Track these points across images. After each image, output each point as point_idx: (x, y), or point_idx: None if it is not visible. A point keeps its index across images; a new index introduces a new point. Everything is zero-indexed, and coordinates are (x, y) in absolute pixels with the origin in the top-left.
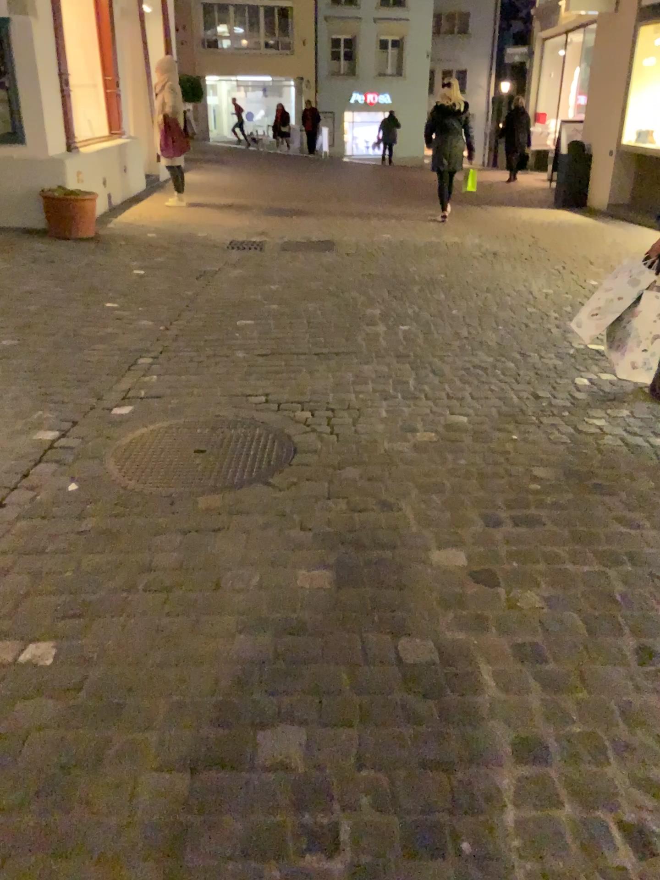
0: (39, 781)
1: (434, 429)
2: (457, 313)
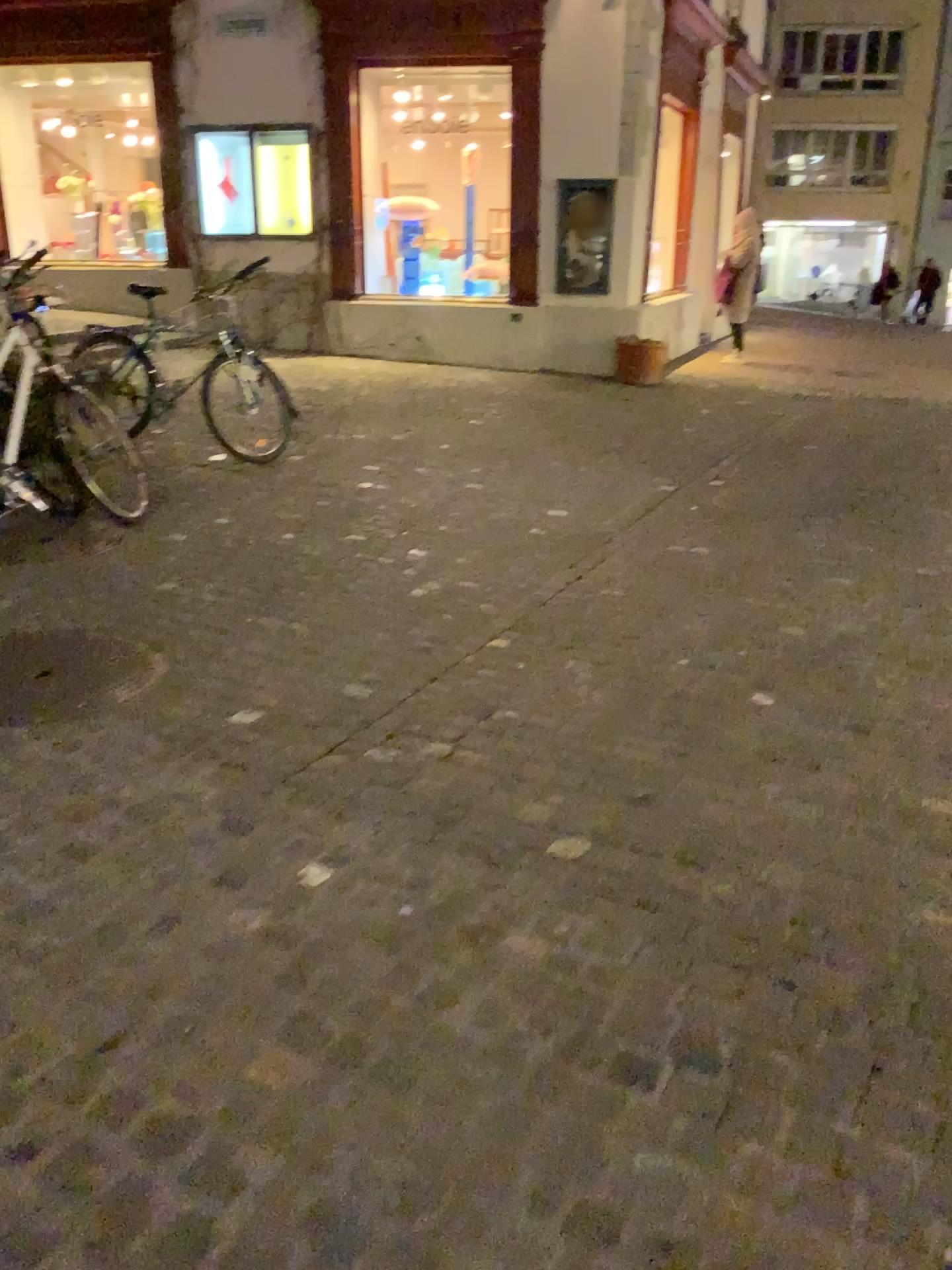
0: (714, 572)
1: None
2: None
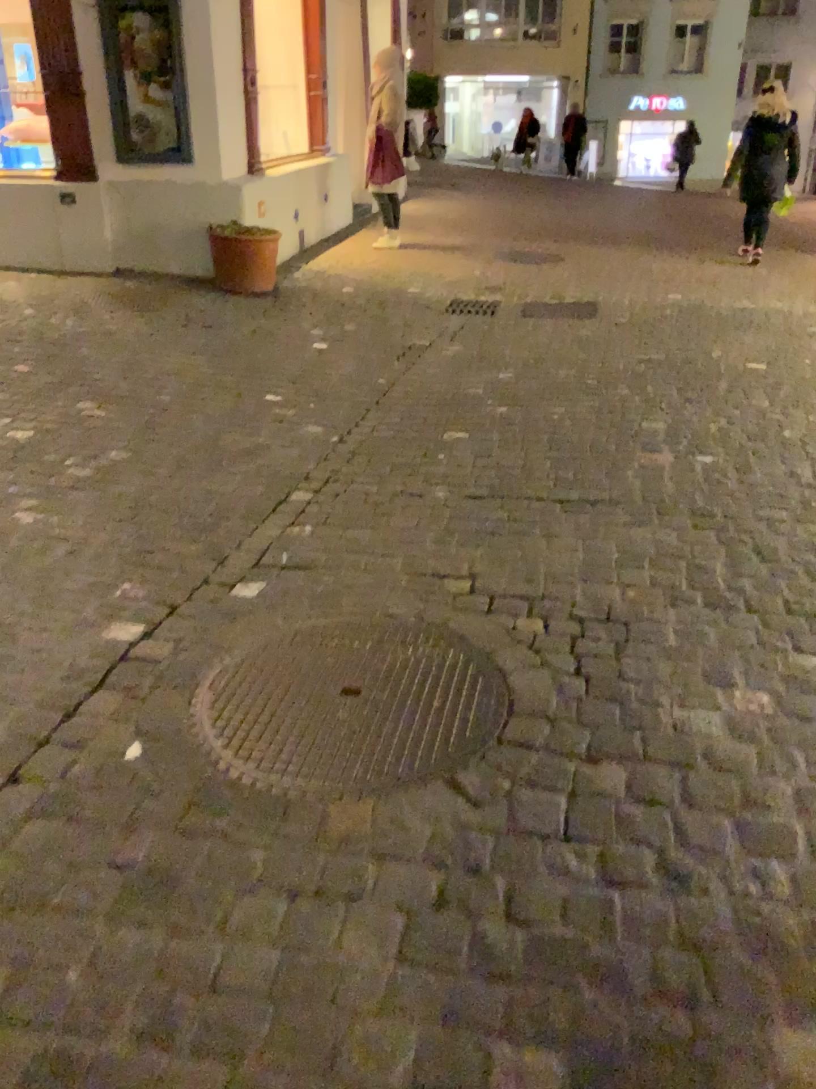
0: None
1: (763, 691)
2: (786, 439)
